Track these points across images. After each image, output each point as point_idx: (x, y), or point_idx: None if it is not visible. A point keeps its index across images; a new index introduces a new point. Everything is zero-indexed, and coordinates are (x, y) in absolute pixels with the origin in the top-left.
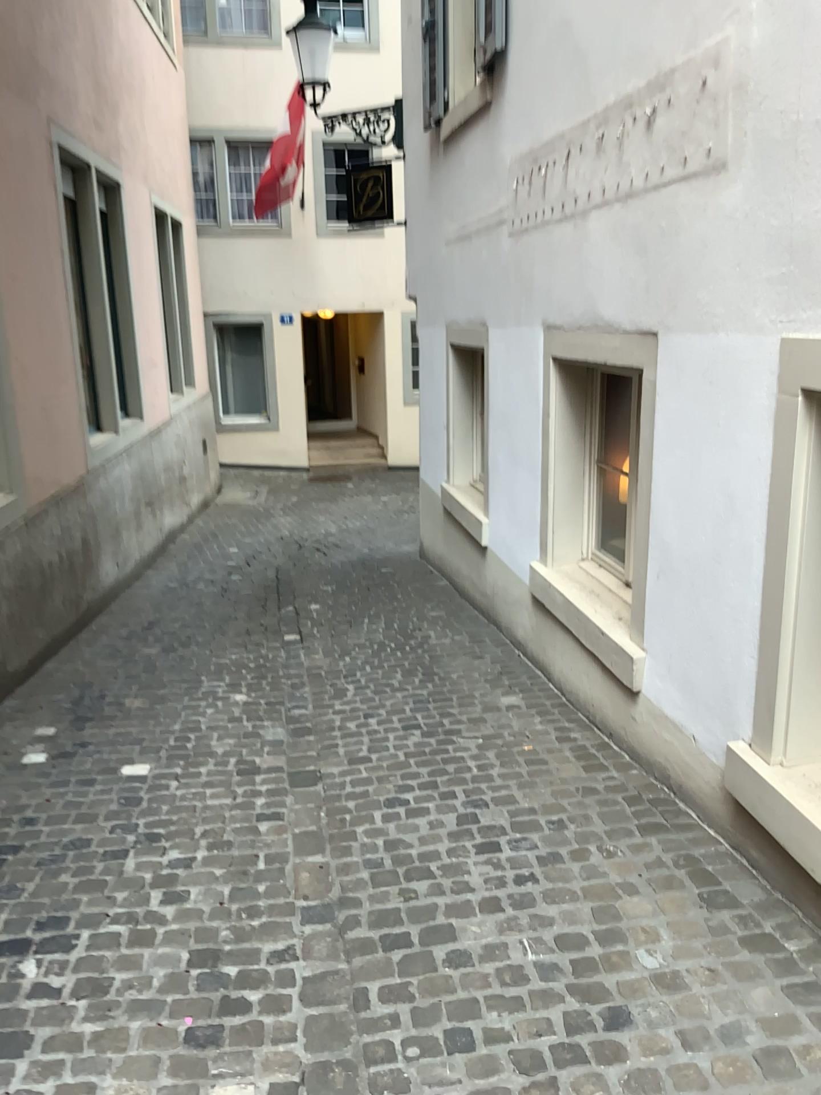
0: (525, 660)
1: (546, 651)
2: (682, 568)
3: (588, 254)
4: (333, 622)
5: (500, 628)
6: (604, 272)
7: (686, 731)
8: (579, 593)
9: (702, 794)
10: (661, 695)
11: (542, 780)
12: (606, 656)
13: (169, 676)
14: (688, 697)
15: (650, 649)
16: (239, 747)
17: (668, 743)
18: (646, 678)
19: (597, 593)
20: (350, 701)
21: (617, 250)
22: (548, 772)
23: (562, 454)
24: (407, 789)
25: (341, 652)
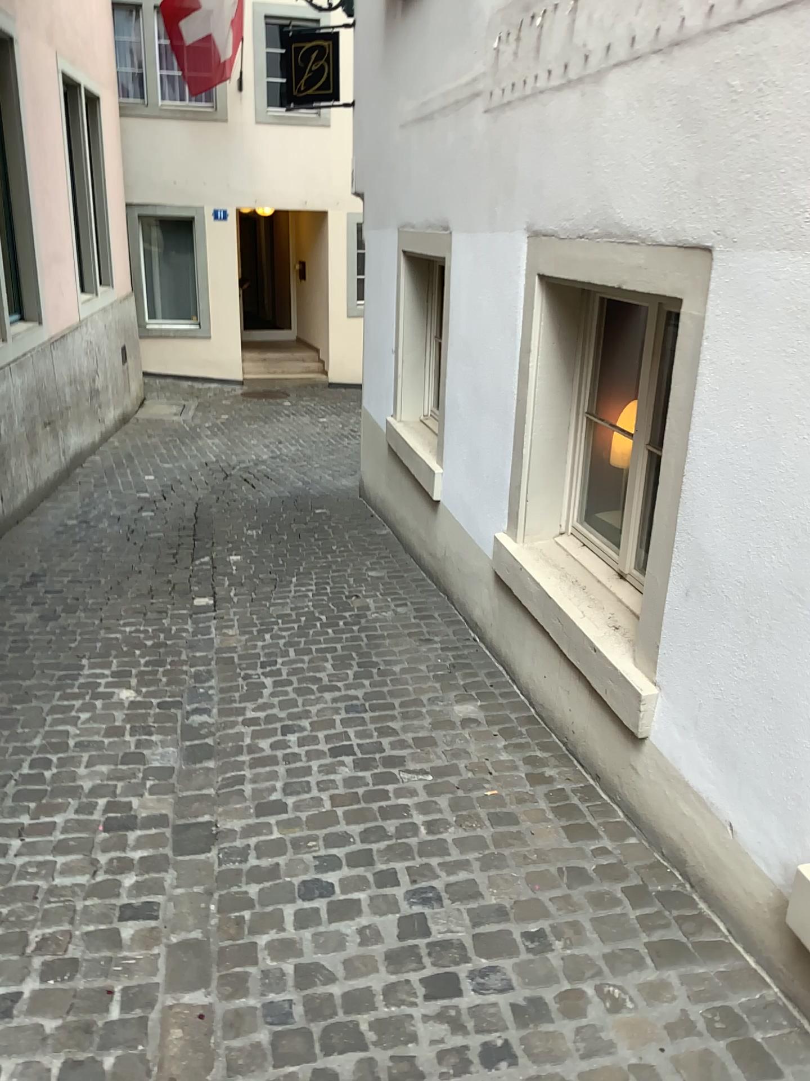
0: (484, 651)
1: (511, 647)
2: (730, 593)
3: (603, 134)
4: (253, 585)
5: (452, 603)
6: (629, 160)
7: (720, 818)
8: (560, 586)
9: (741, 912)
10: (680, 754)
11: (515, 861)
12: (596, 676)
13: (38, 664)
14: (728, 773)
15: (668, 689)
16: (111, 785)
17: (690, 824)
18: (658, 726)
19: (584, 588)
20: (265, 708)
21: (653, 125)
22: (522, 844)
23: (544, 403)
24: (331, 871)
25: (259, 630)
